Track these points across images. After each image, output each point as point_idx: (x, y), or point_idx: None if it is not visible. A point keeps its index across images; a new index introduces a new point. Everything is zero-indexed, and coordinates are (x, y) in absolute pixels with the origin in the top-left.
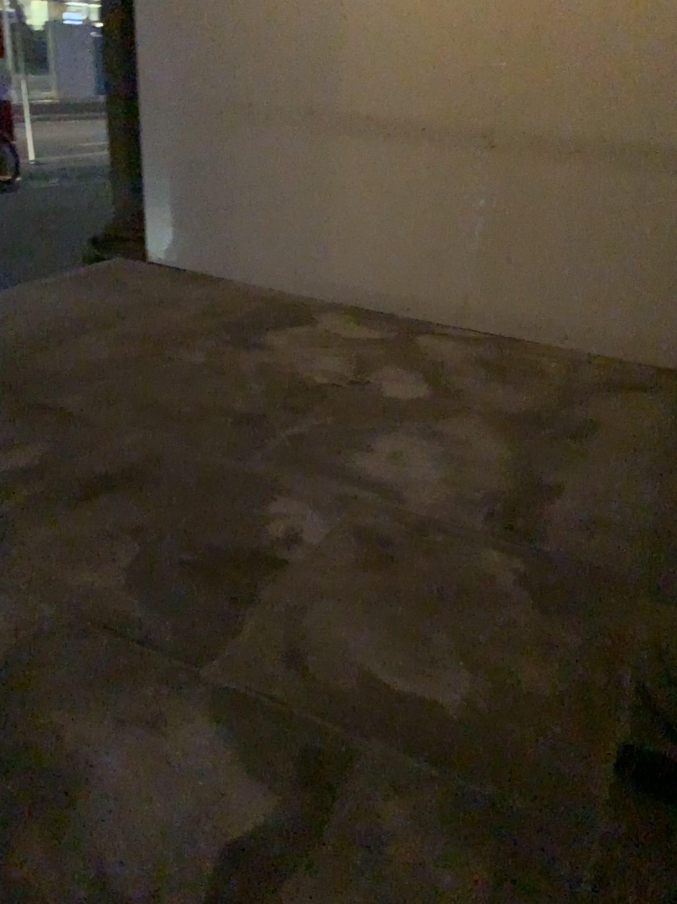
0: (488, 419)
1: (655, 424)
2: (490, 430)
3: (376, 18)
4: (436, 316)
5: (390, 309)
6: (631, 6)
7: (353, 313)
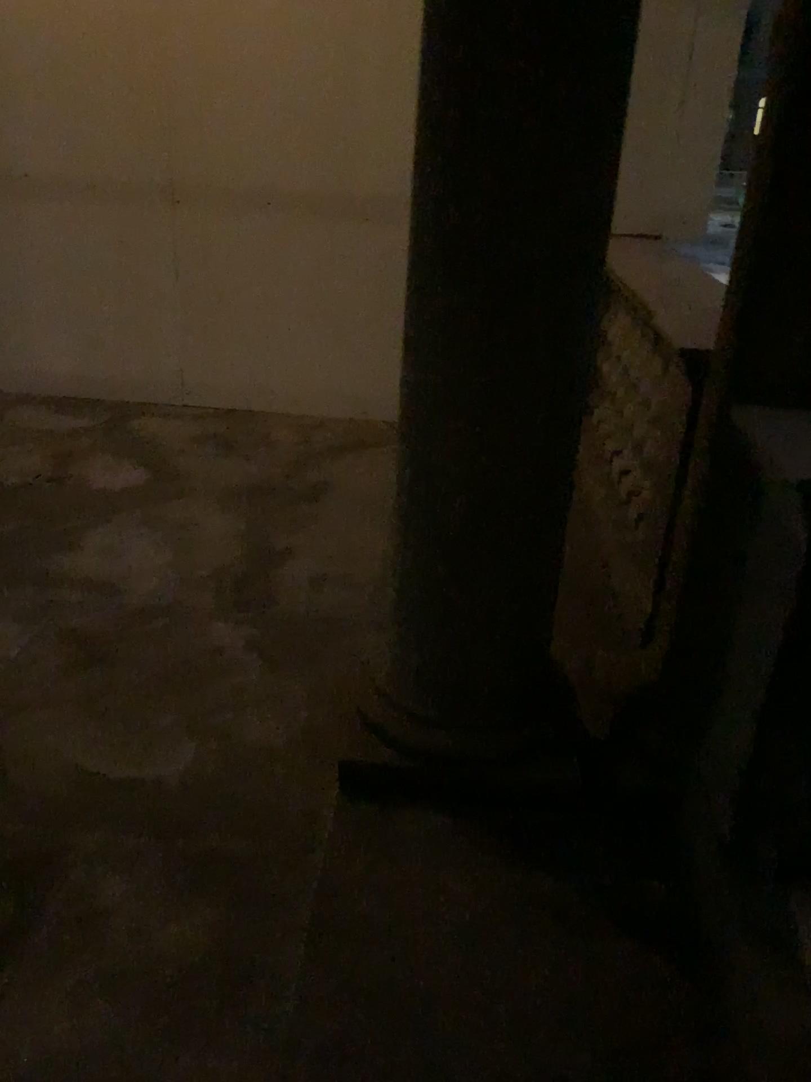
0: (207, 498)
1: (382, 477)
2: (209, 508)
3: (8, 61)
4: (146, 397)
5: (90, 395)
6: (285, 51)
7: (46, 405)
